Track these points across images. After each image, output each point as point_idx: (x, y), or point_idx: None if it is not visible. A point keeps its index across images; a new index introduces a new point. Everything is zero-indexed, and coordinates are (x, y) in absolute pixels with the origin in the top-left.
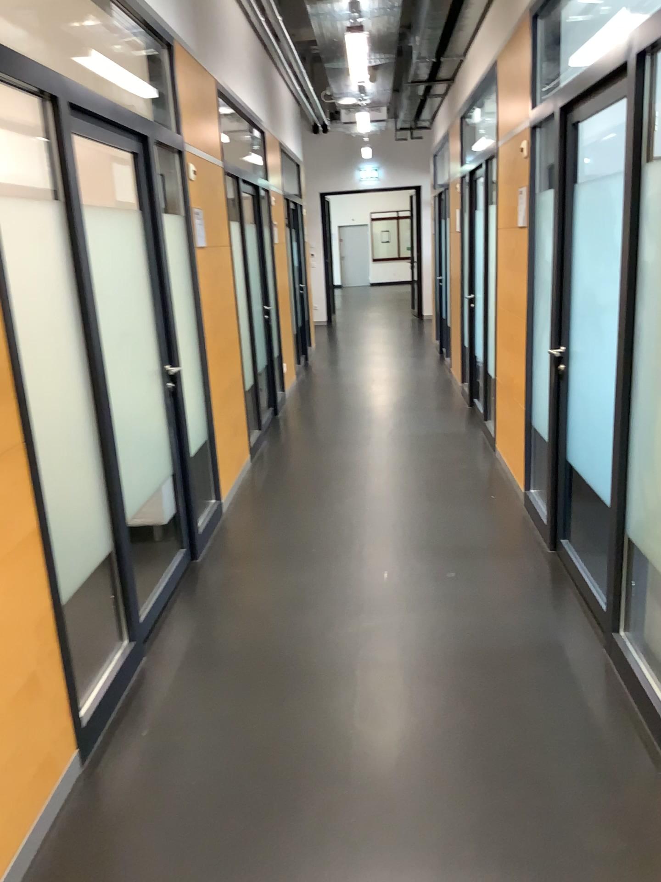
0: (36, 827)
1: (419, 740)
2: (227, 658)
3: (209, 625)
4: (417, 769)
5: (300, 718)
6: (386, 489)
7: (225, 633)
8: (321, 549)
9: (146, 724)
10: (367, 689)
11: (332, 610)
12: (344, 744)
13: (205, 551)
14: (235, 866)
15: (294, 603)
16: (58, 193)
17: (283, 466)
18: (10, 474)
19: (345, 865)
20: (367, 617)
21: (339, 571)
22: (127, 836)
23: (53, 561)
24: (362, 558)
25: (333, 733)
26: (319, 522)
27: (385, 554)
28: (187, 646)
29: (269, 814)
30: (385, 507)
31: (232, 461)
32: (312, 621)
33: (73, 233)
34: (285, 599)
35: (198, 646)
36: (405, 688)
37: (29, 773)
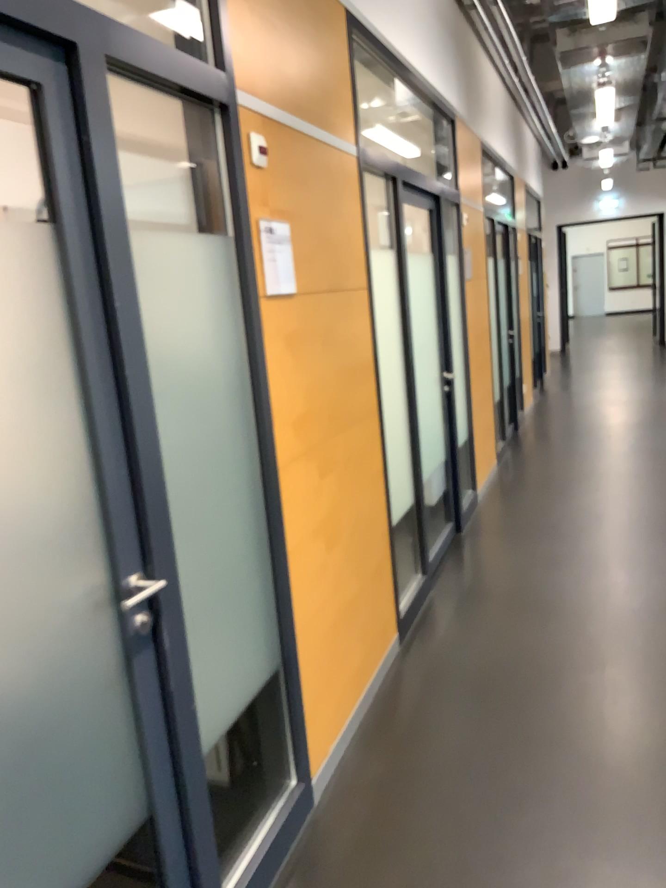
0: (379, 668)
1: (660, 654)
2: (497, 595)
3: (480, 574)
4: (658, 669)
5: (561, 634)
6: (628, 489)
7: (493, 580)
8: (569, 531)
9: (442, 628)
10: (615, 621)
11: (583, 570)
12: (597, 650)
13: (468, 527)
14: (519, 706)
15: (549, 564)
16: (393, 243)
17: (530, 469)
18: (373, 428)
19: (602, 713)
20: (613, 576)
21: (586, 546)
22: (439, 684)
23: (388, 495)
24: (606, 538)
25: (588, 644)
26: (566, 512)
27: (627, 536)
28: (464, 586)
29: (541, 682)
30: (627, 503)
31: (486, 461)
32: (565, 577)
33: (400, 271)
34: (541, 562)
35: (473, 587)
36: (648, 623)
37: (377, 630)
